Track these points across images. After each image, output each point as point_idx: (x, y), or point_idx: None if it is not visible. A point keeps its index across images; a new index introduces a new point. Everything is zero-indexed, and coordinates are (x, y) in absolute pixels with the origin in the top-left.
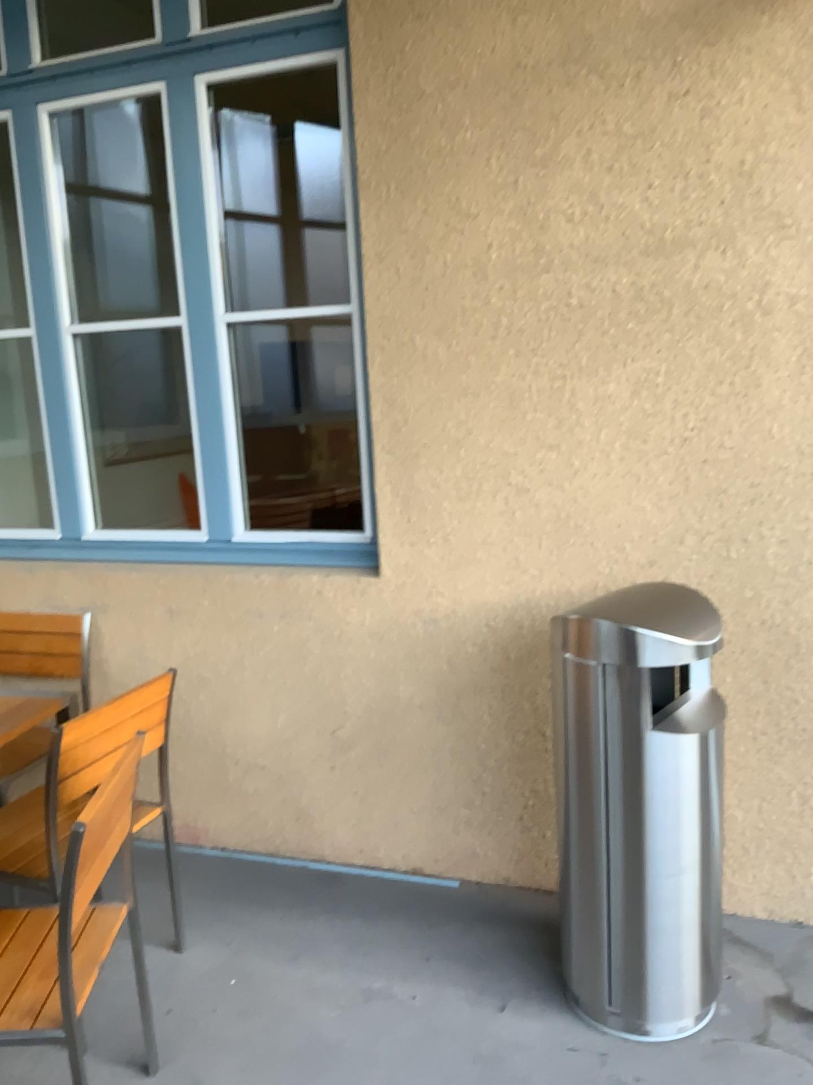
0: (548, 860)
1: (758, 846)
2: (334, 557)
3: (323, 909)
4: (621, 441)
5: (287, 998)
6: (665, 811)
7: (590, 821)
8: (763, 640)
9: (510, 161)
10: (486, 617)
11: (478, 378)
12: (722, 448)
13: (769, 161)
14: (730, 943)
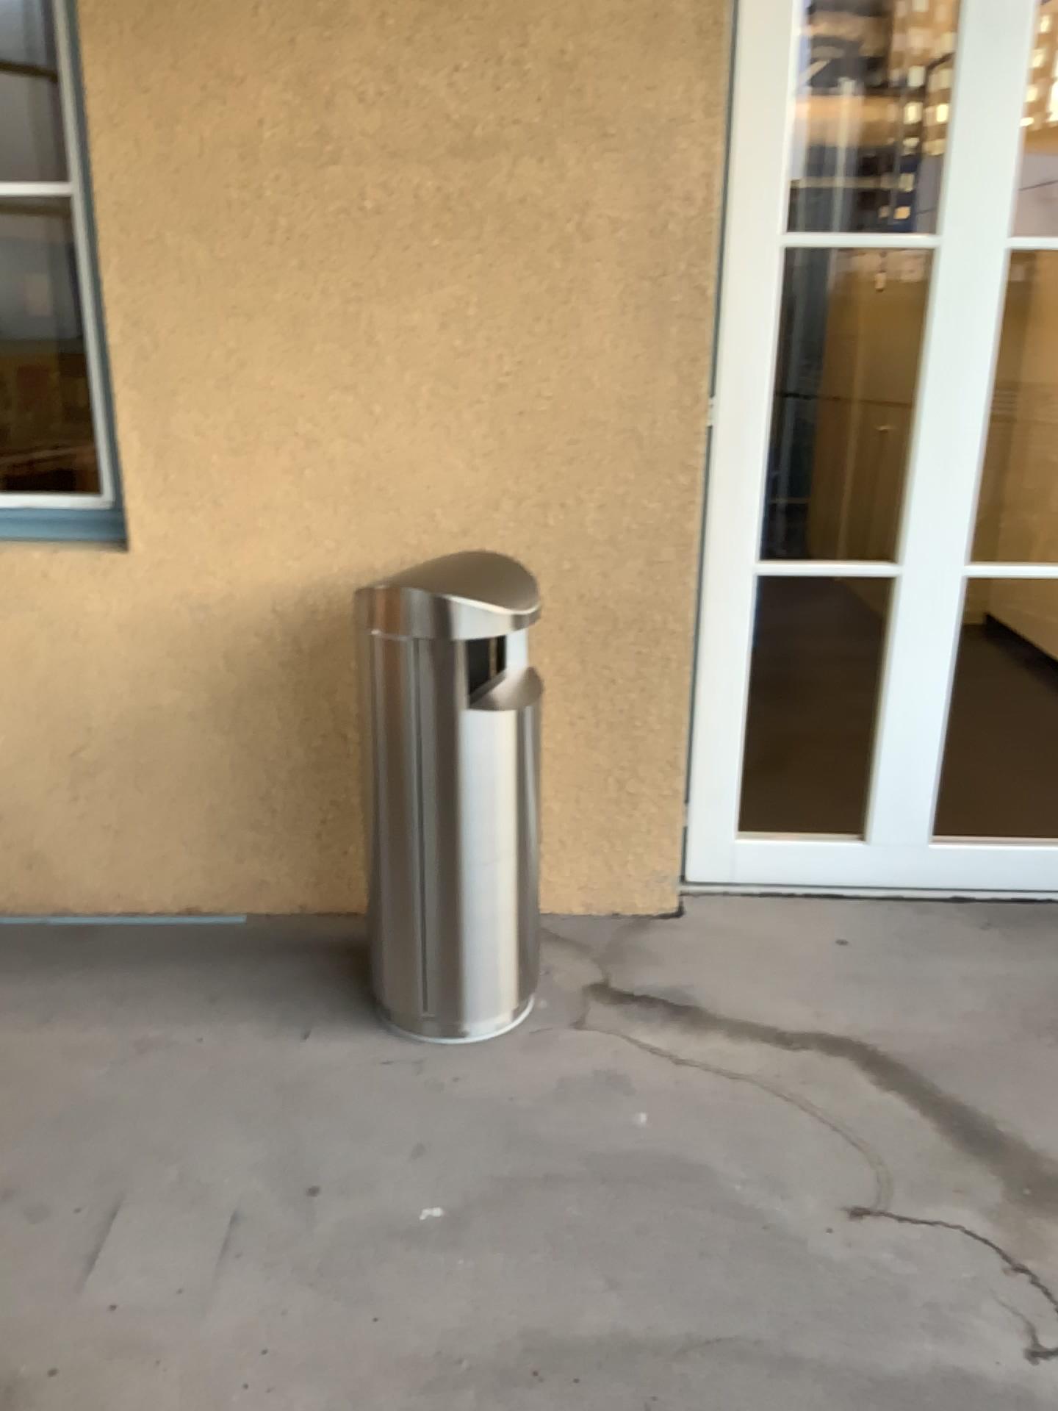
0: (349, 879)
1: (577, 839)
2: (63, 525)
3: (72, 963)
4: (429, 382)
5: (38, 1061)
6: (482, 797)
7: (401, 814)
8: (584, 614)
9: (288, 5)
10: (269, 597)
11: (252, 293)
12: (543, 394)
13: (596, 50)
14: (547, 943)
